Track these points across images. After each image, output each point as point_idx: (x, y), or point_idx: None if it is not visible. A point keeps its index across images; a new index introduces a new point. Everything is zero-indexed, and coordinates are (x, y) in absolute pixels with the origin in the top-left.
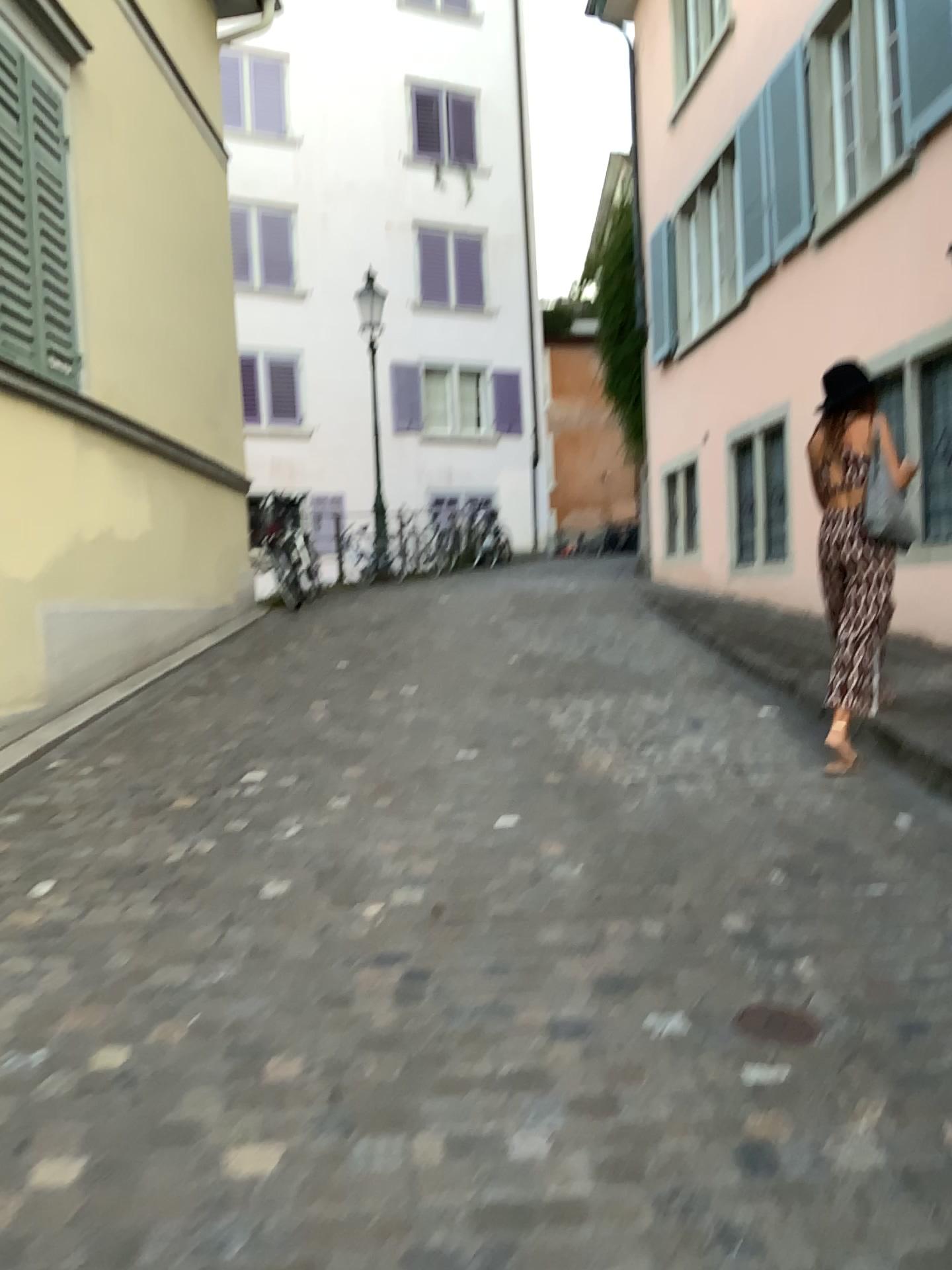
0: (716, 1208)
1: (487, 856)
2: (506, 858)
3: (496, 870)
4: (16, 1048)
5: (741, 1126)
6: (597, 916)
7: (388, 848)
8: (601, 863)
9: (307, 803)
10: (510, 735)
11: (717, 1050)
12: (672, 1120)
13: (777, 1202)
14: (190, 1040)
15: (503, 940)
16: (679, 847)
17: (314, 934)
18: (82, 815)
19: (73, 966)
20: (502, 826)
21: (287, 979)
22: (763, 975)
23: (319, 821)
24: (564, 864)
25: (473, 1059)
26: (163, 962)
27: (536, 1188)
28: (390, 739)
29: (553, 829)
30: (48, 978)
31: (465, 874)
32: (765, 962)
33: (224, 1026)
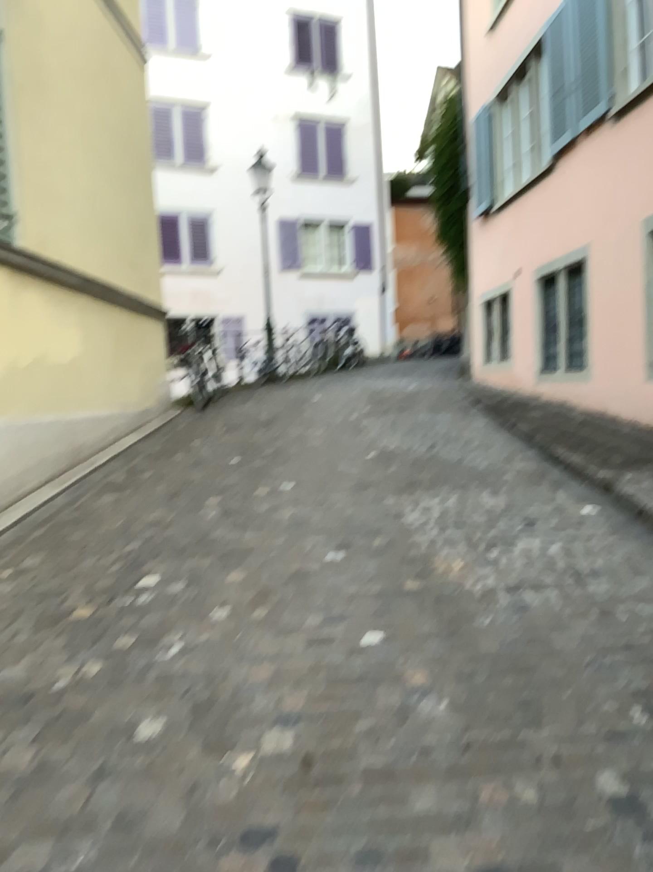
0: None
1: (355, 684)
2: (374, 689)
3: (364, 705)
4: None
5: None
6: (469, 774)
7: (261, 674)
8: (465, 697)
9: (192, 613)
10: (371, 535)
11: None
12: None
13: None
14: None
15: (374, 812)
16: (538, 675)
17: (181, 798)
18: None
19: None
20: (368, 645)
21: None
22: None
23: (201, 636)
24: (430, 698)
25: None
26: (22, 839)
27: None
28: (269, 539)
29: (416, 650)
30: None
31: (334, 711)
32: None
33: None
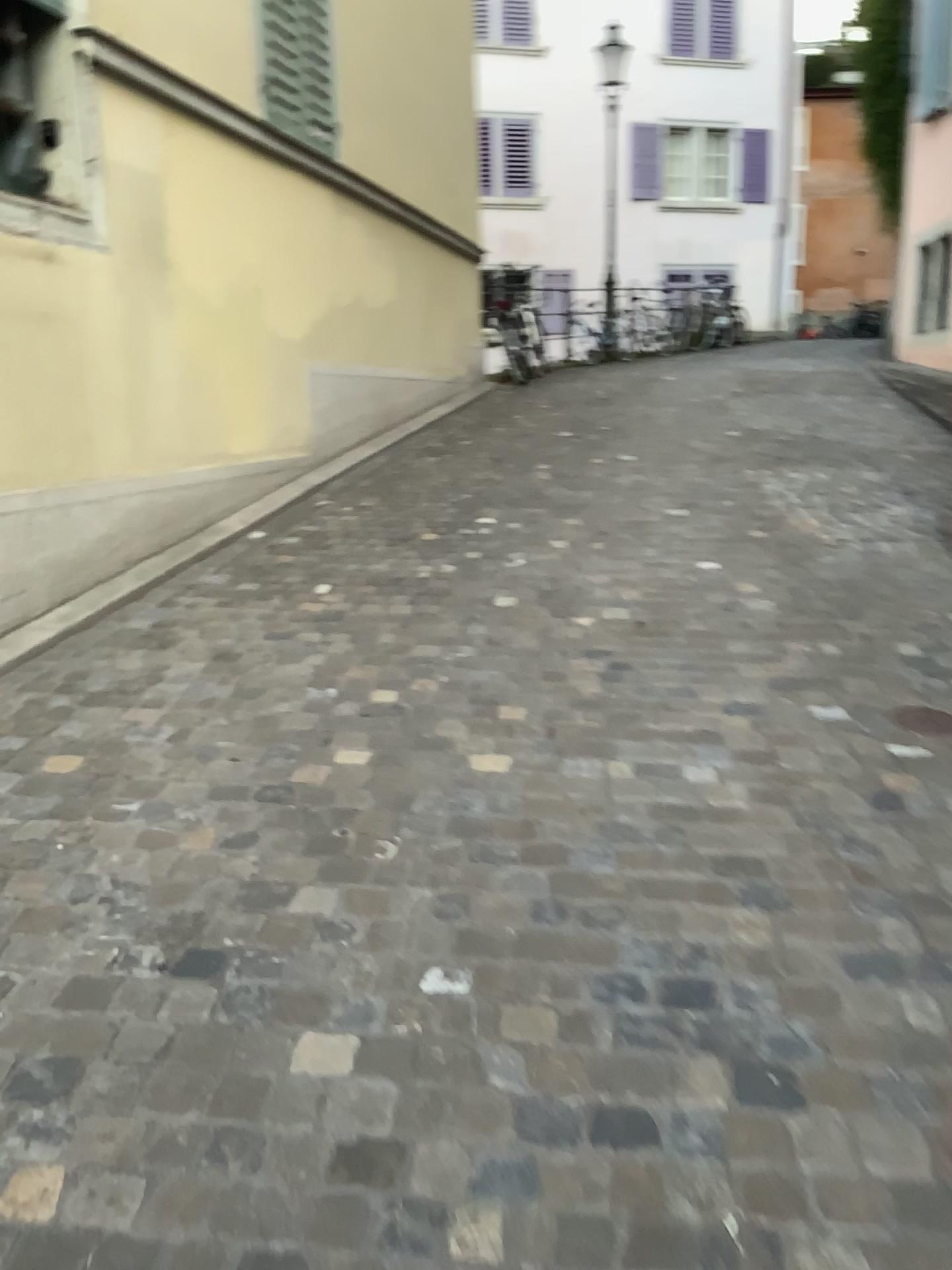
0: (845, 823)
1: (690, 587)
2: (707, 589)
3: (696, 597)
4: (315, 685)
5: (879, 779)
6: (783, 635)
7: (603, 576)
8: (792, 598)
9: (534, 540)
10: (722, 495)
11: (870, 732)
12: (821, 771)
13: (897, 825)
14: (442, 691)
15: (697, 647)
16: (869, 591)
17: (538, 631)
18: (347, 539)
19: (351, 639)
20: (706, 566)
21: (516, 659)
22: (924, 686)
23: (544, 554)
24: (759, 596)
25: (663, 720)
26: (419, 642)
27: (704, 798)
28: (610, 494)
29: (753, 571)
30: (333, 645)
31: (669, 599)
32: (929, 677)
33: (468, 684)
